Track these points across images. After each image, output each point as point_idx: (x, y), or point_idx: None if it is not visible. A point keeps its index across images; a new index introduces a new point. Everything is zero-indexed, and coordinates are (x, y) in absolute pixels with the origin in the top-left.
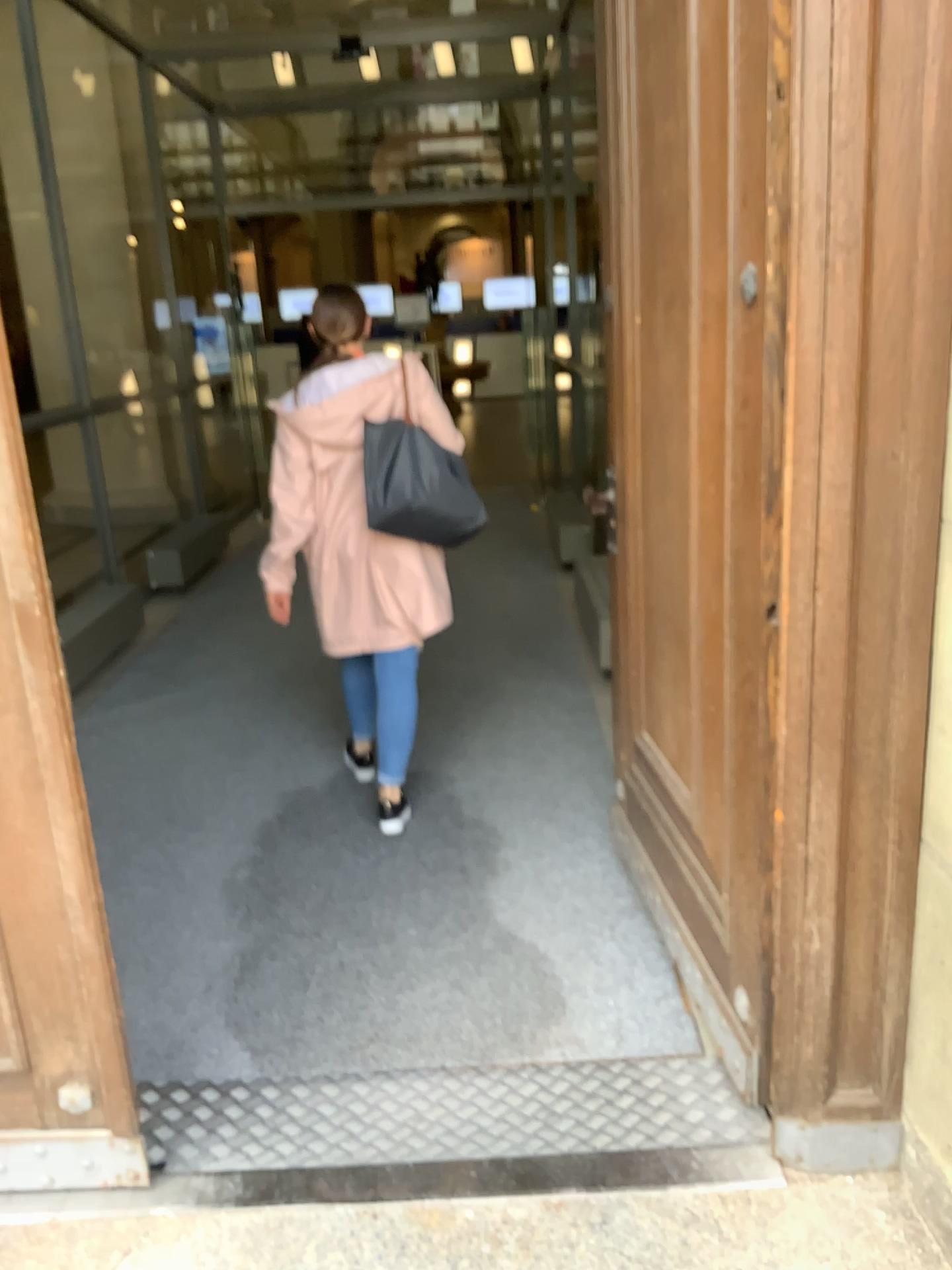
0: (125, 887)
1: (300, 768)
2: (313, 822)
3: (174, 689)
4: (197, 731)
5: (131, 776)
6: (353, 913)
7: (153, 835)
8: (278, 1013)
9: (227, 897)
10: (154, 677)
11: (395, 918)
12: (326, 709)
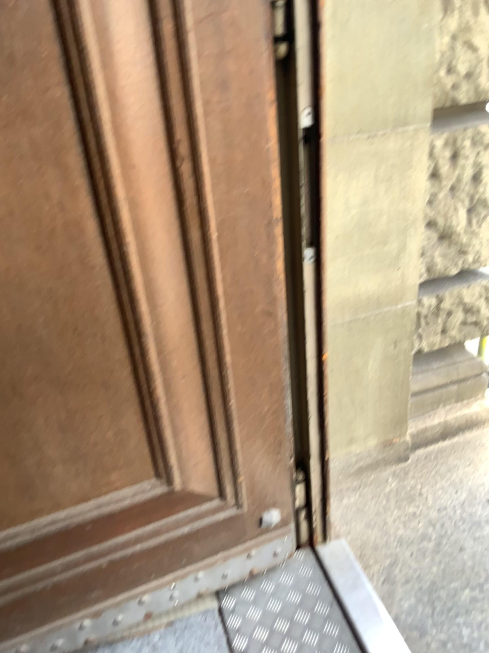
0: None
1: None
2: None
3: None
4: None
5: None
6: None
7: None
8: None
9: None
10: None
11: None
12: None
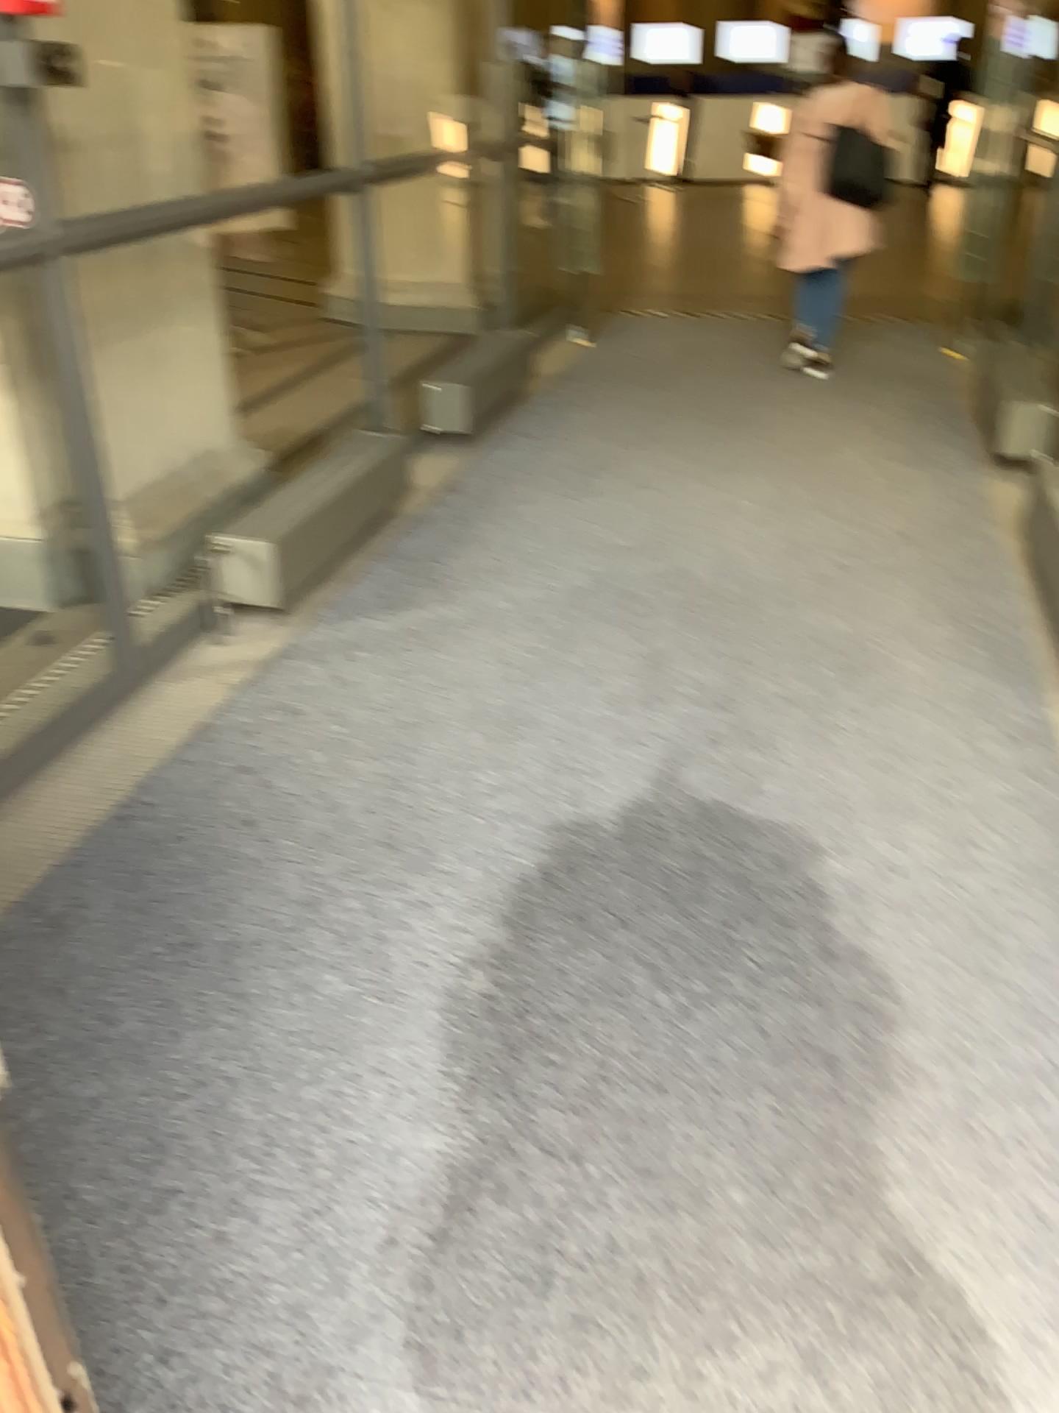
0: (298, 971)
1: (581, 782)
2: (588, 899)
3: (427, 604)
4: (446, 684)
5: (346, 749)
6: (633, 1124)
7: (355, 873)
8: (485, 1347)
9: (440, 1032)
10: (405, 577)
11: (701, 1155)
12: (630, 677)
